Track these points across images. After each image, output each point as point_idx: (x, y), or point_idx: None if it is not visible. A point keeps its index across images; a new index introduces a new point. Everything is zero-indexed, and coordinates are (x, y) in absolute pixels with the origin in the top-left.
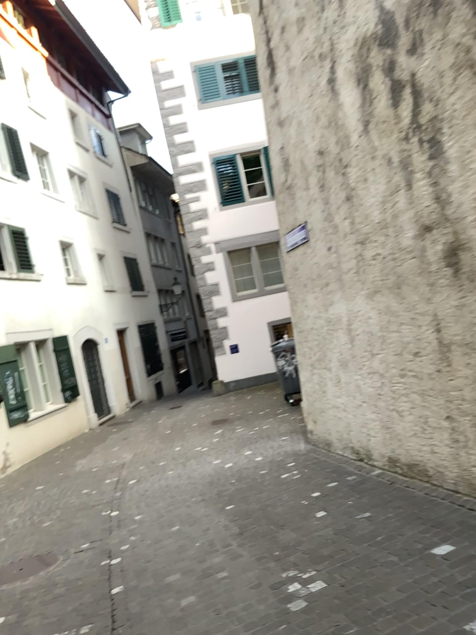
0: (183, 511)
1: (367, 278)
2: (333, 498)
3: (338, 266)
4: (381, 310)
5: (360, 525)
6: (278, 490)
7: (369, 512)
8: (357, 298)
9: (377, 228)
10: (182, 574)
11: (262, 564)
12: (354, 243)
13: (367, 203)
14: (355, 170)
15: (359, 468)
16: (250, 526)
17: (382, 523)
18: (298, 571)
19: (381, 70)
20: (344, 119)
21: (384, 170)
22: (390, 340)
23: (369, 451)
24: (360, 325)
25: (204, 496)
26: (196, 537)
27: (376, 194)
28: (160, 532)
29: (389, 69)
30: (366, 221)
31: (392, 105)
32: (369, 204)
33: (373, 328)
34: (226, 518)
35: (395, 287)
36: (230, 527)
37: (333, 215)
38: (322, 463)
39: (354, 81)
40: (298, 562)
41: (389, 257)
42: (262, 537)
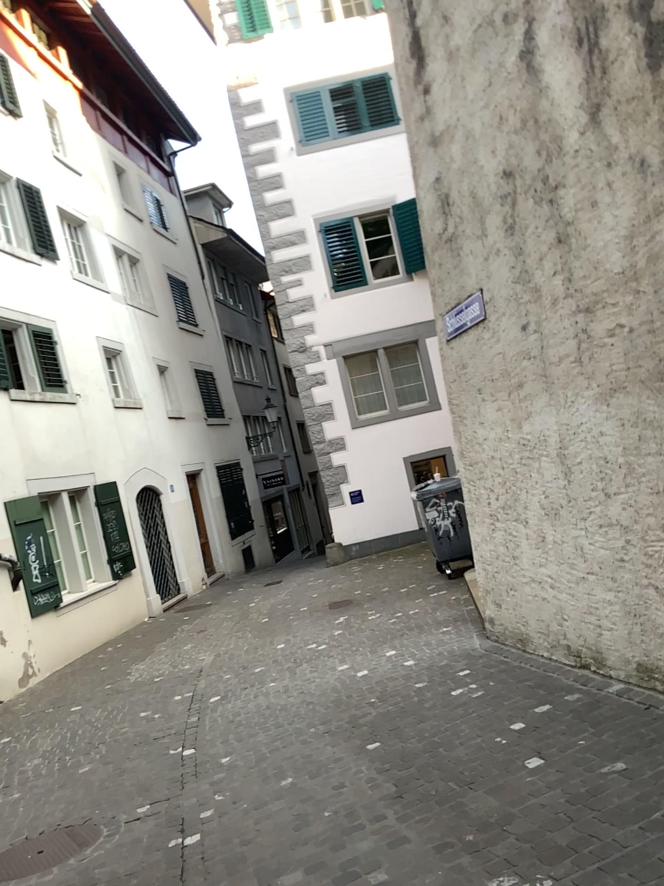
0: (299, 752)
1: (597, 368)
2: (551, 734)
3: (542, 353)
4: (626, 418)
5: (616, 788)
6: (453, 718)
7: (626, 762)
8: (578, 402)
9: (618, 280)
10: (308, 876)
11: (450, 862)
12: (573, 311)
13: (597, 242)
14: (574, 189)
15: (582, 680)
16: (415, 783)
17: (657, 785)
18: (521, 881)
19: (628, 8)
20: (552, 109)
21: (633, 180)
22: (642, 469)
23: (599, 653)
24: (584, 447)
25: (331, 726)
26: (324, 803)
27: (615, 224)
28: (264, 790)
29: (644, 3)
30: (596, 272)
31: (651, 64)
32: (601, 244)
33: (609, 450)
34: (373, 768)
35: (654, 378)
36: (381, 784)
37: (533, 270)
38: (517, 671)
39: (573, 40)
40: (517, 860)
41: (642, 327)
42: (441, 806)
